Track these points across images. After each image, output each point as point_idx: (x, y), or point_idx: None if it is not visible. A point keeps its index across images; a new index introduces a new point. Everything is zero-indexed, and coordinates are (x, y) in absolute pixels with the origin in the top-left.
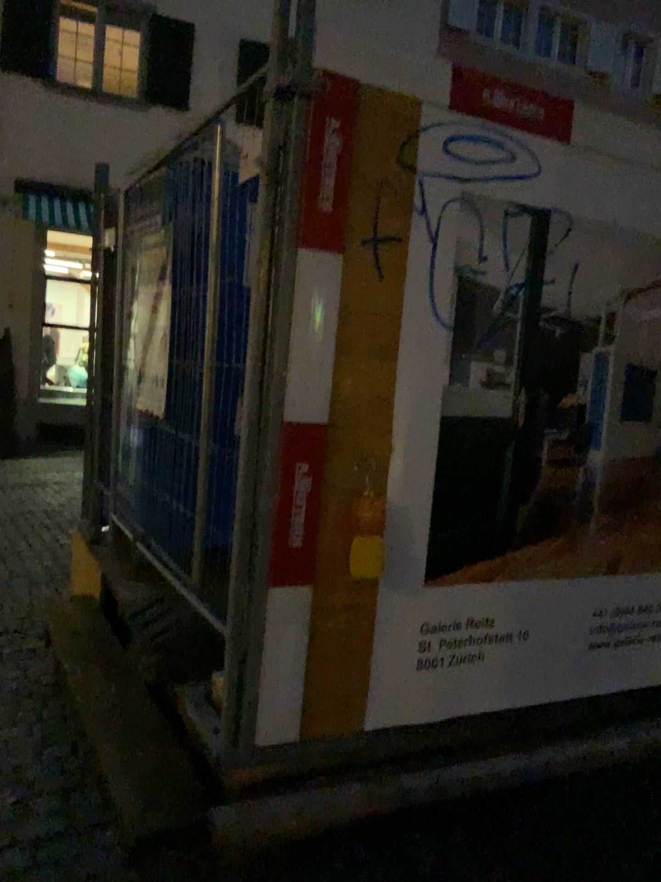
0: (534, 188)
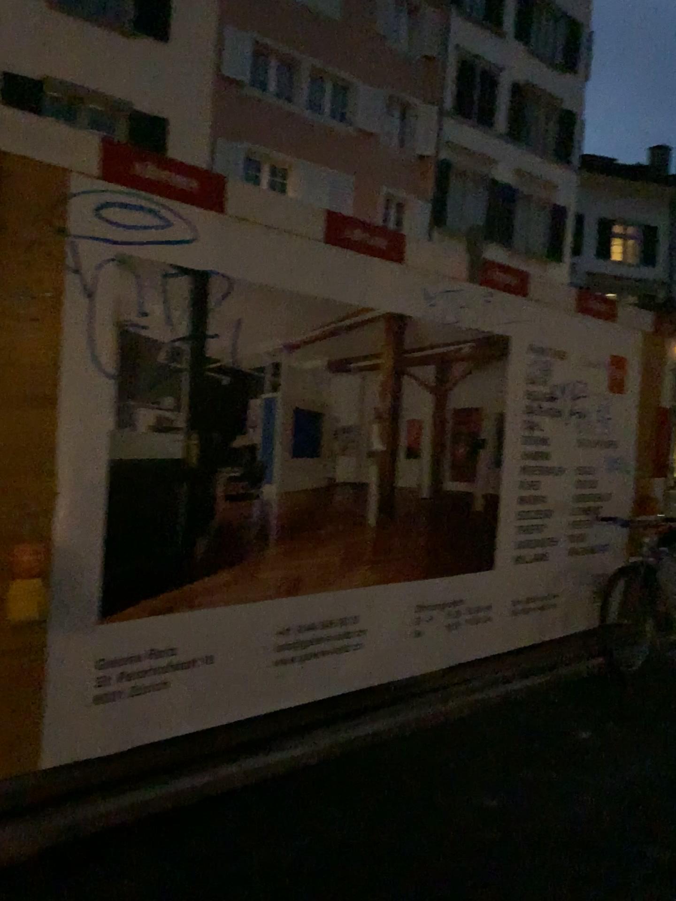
0: (195, 251)
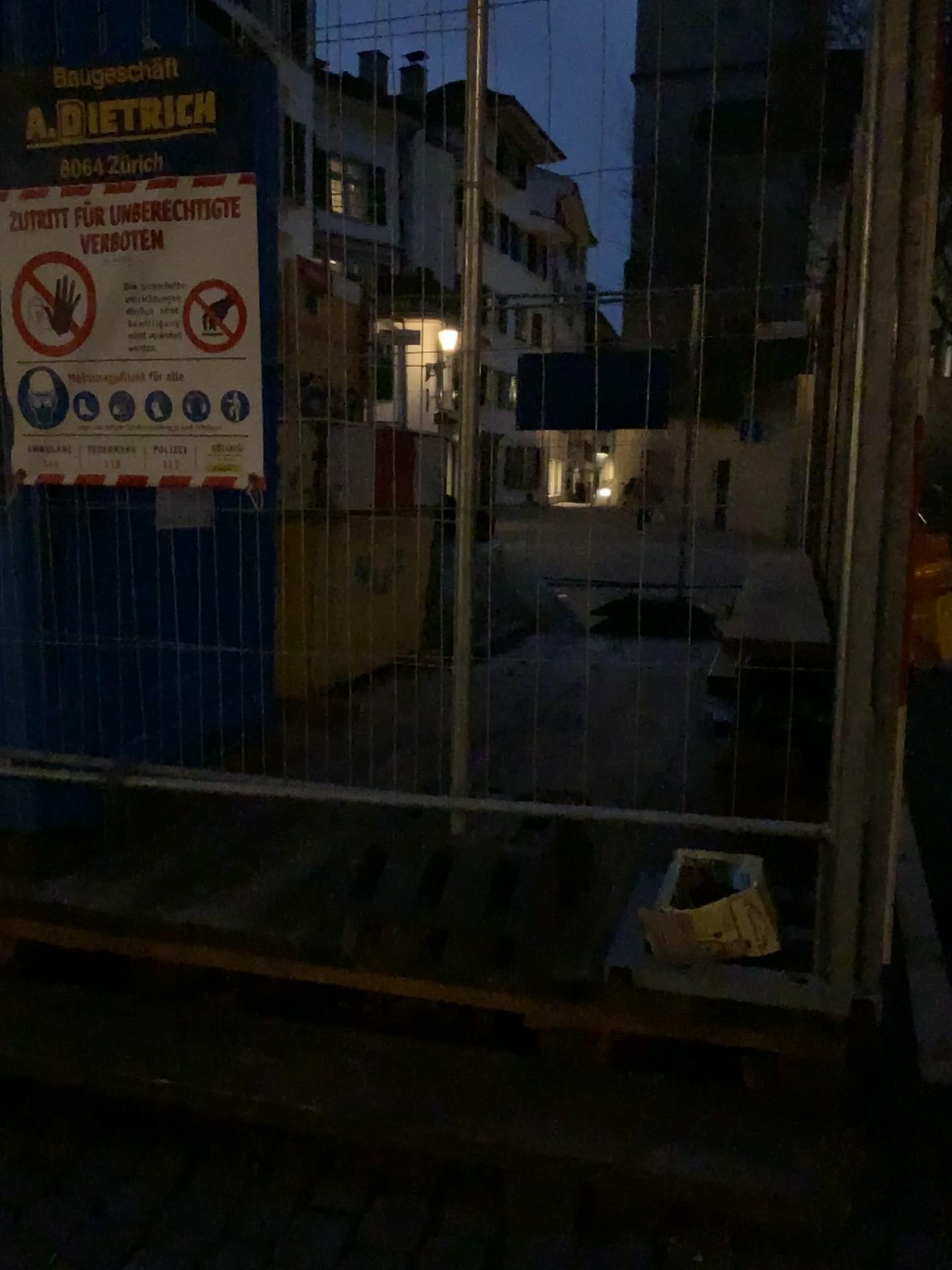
0: None
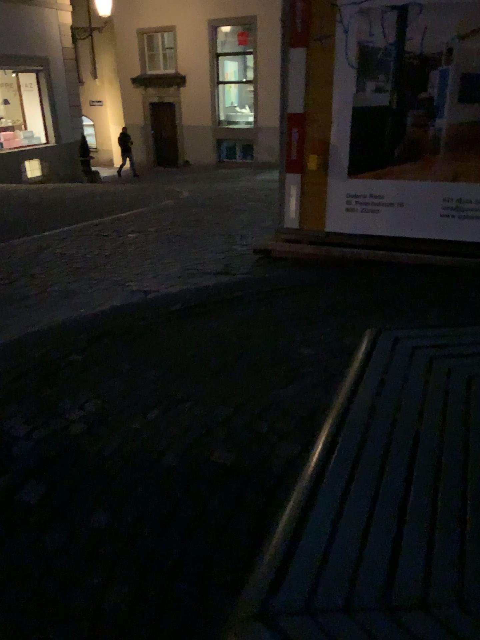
0: None
